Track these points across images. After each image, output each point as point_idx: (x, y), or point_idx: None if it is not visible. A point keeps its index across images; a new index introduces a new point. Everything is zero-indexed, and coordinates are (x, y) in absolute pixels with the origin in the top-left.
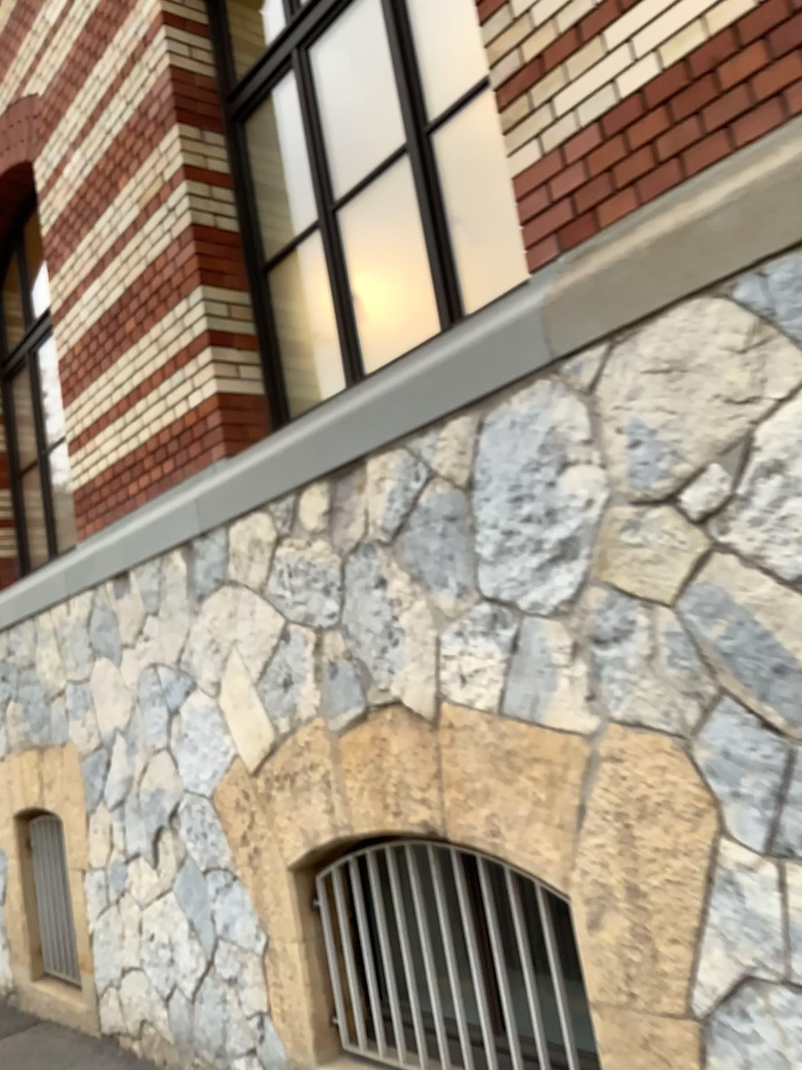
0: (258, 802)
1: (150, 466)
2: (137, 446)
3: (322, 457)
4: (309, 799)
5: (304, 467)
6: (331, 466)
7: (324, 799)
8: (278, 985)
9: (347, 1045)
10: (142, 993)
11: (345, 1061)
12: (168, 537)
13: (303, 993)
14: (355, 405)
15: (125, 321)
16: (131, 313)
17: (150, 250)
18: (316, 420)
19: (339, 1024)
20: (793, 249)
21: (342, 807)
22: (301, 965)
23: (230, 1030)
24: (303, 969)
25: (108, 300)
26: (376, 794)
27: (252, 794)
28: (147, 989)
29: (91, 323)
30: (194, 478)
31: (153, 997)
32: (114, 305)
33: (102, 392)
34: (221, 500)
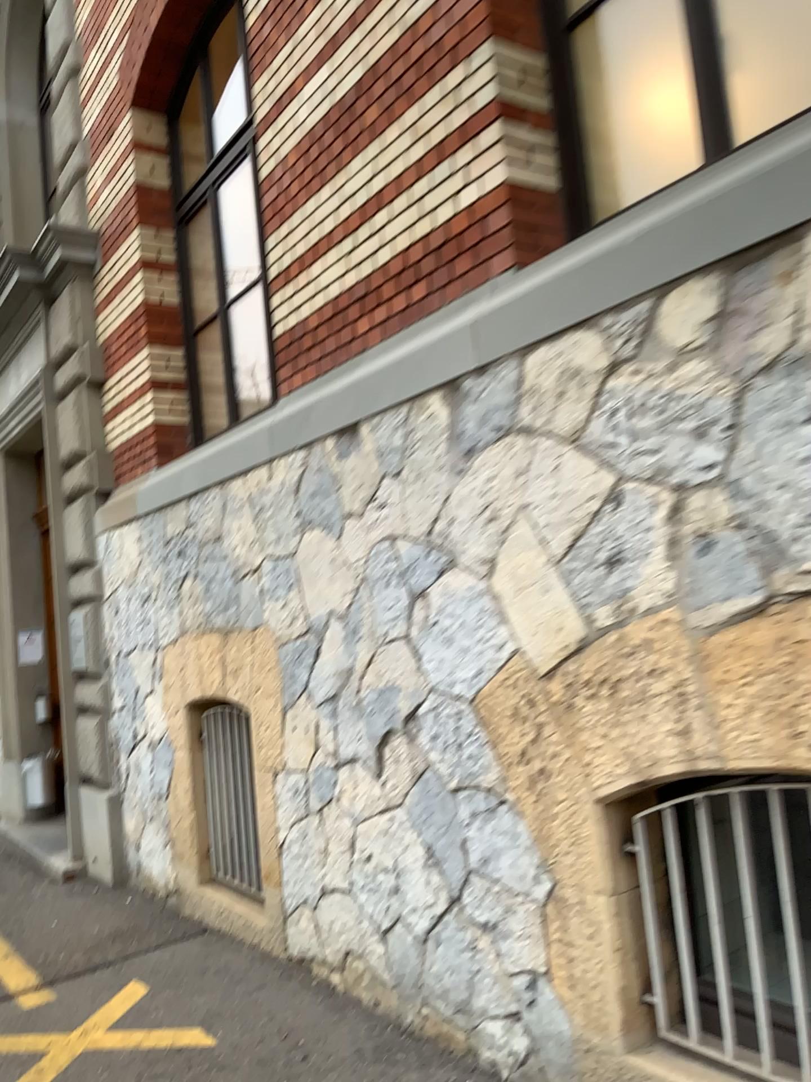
0: (551, 712)
1: (389, 295)
2: (370, 274)
3: (709, 242)
4: (643, 714)
5: (670, 261)
6: (725, 253)
7: (669, 715)
8: (566, 941)
9: (670, 1032)
10: (349, 918)
11: (663, 1049)
12: (425, 376)
13: (604, 957)
14: (781, 158)
15: (361, 114)
16: (370, 103)
17: (405, 14)
18: (696, 193)
19: (657, 1003)
20: None
21: (700, 729)
22: (604, 921)
23: (479, 981)
24: (606, 927)
25: (336, 92)
26: (774, 714)
27: (542, 702)
28: (355, 914)
29: (310, 126)
30: (461, 302)
31: (364, 923)
32: (345, 97)
33: (322, 210)
34: (514, 323)
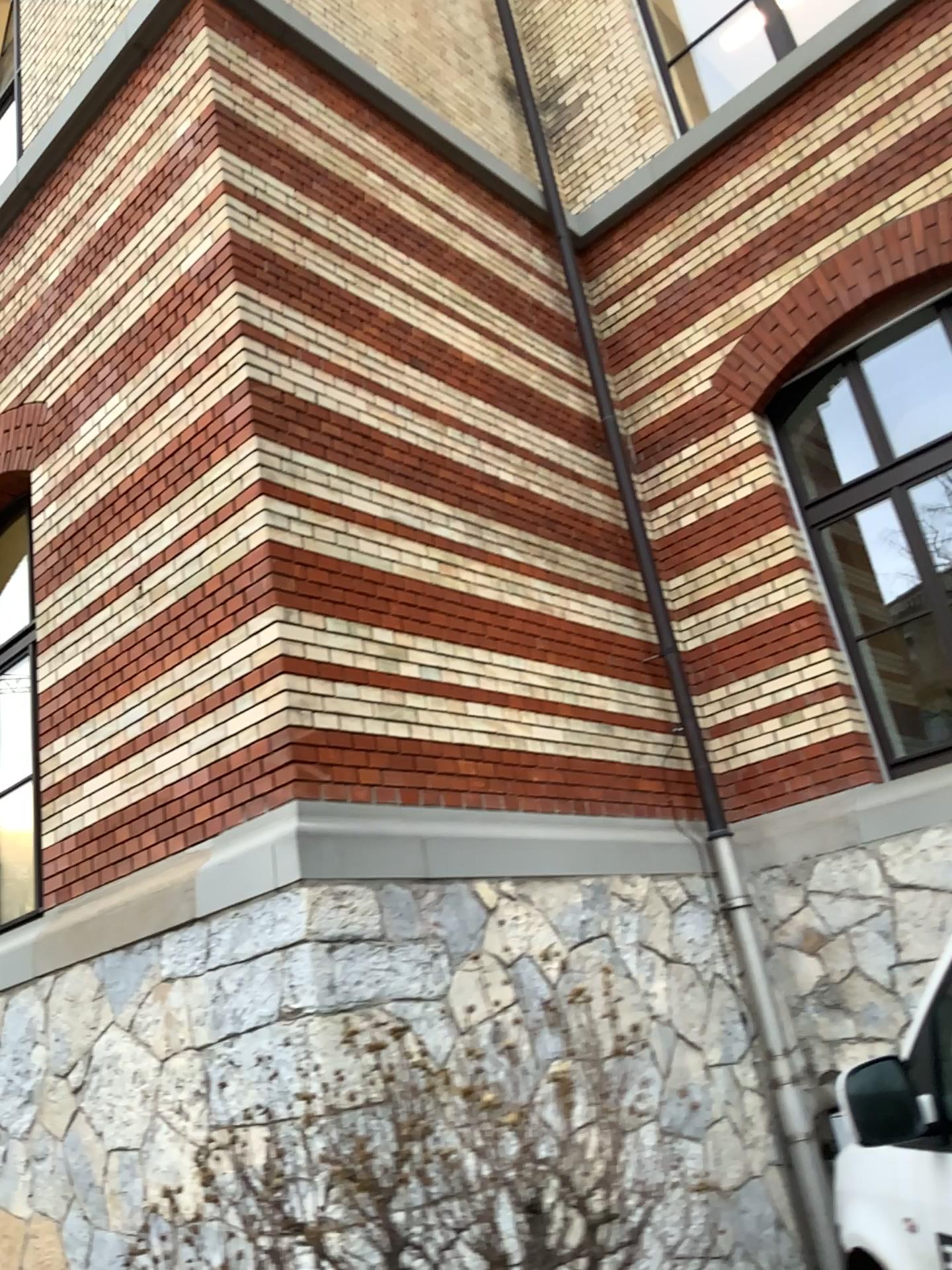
0: None
1: None
2: None
3: None
4: None
5: None
6: None
7: None
8: None
9: None
10: None
11: None
12: None
13: None
14: None
15: None
16: None
17: None
18: None
19: None
20: (109, 954)
21: None
22: None
23: None
24: None
25: None
26: None
27: None
28: None
29: None
30: None
31: None
32: None
33: None
34: None
